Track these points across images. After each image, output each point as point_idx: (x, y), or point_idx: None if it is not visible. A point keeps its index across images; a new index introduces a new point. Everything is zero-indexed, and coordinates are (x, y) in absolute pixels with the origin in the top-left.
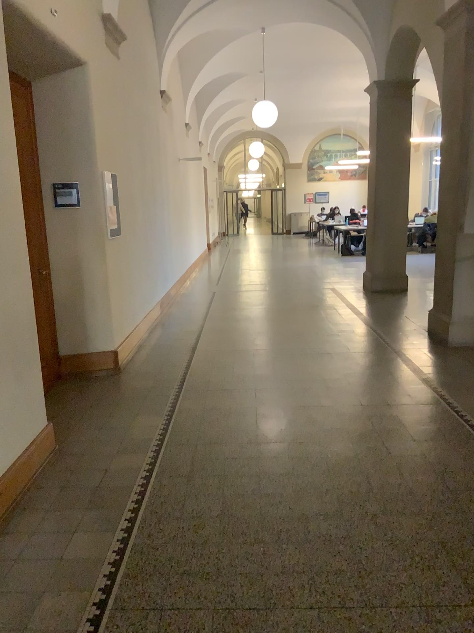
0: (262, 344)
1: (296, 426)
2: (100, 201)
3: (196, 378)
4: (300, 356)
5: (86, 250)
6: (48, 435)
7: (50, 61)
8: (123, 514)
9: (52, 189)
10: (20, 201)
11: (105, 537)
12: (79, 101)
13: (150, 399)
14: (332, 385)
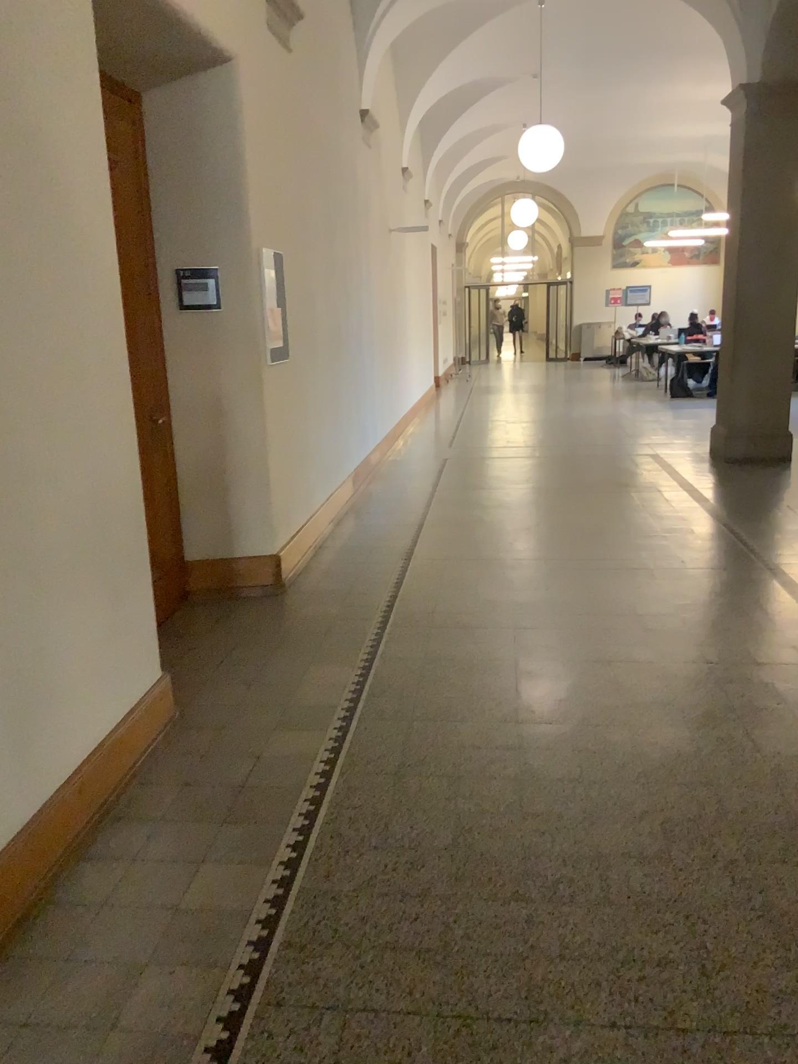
0: (530, 548)
1: (589, 695)
2: (254, 298)
3: (414, 604)
4: (598, 571)
5: (231, 382)
6: (161, 694)
7: (170, 52)
8: (286, 835)
9: (173, 276)
10: (116, 293)
11: (255, 874)
12: (221, 124)
13: (334, 639)
14: (654, 624)
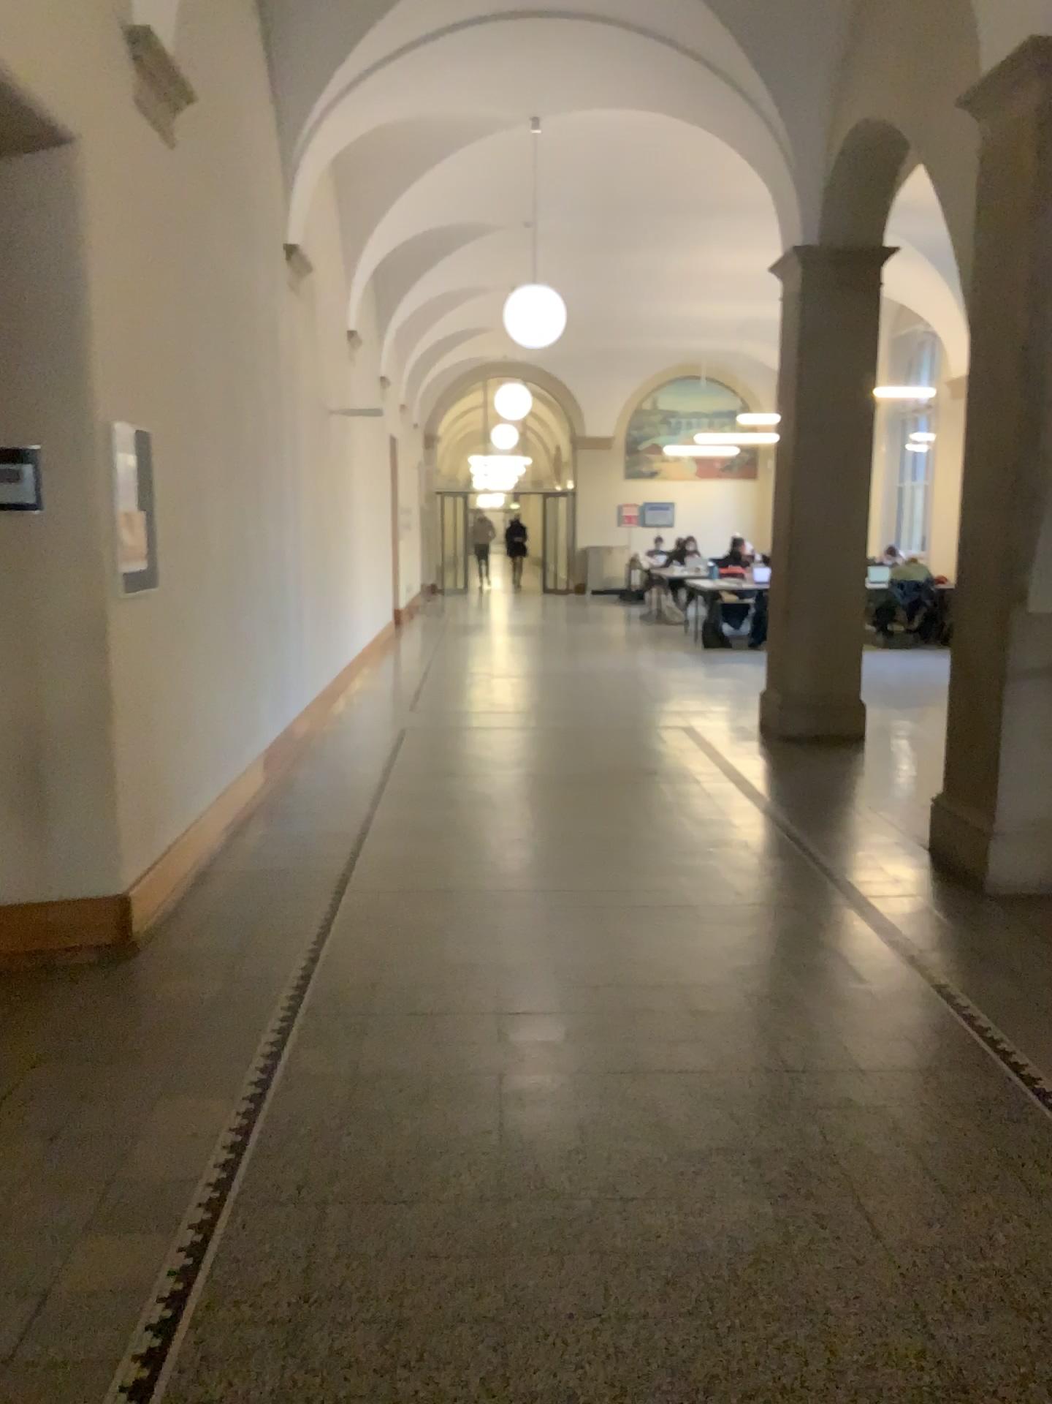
0: (519, 878)
1: (610, 1141)
2: (98, 498)
3: (339, 977)
4: (618, 916)
5: (56, 626)
6: None
7: None
8: None
9: None
10: None
11: None
12: (51, 234)
13: (205, 1044)
14: (704, 1005)
